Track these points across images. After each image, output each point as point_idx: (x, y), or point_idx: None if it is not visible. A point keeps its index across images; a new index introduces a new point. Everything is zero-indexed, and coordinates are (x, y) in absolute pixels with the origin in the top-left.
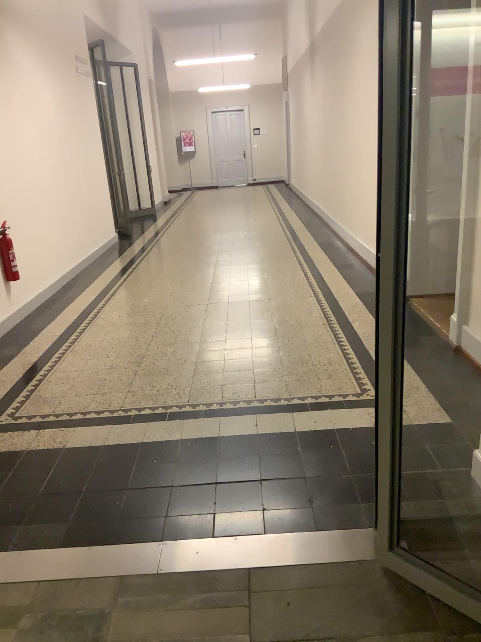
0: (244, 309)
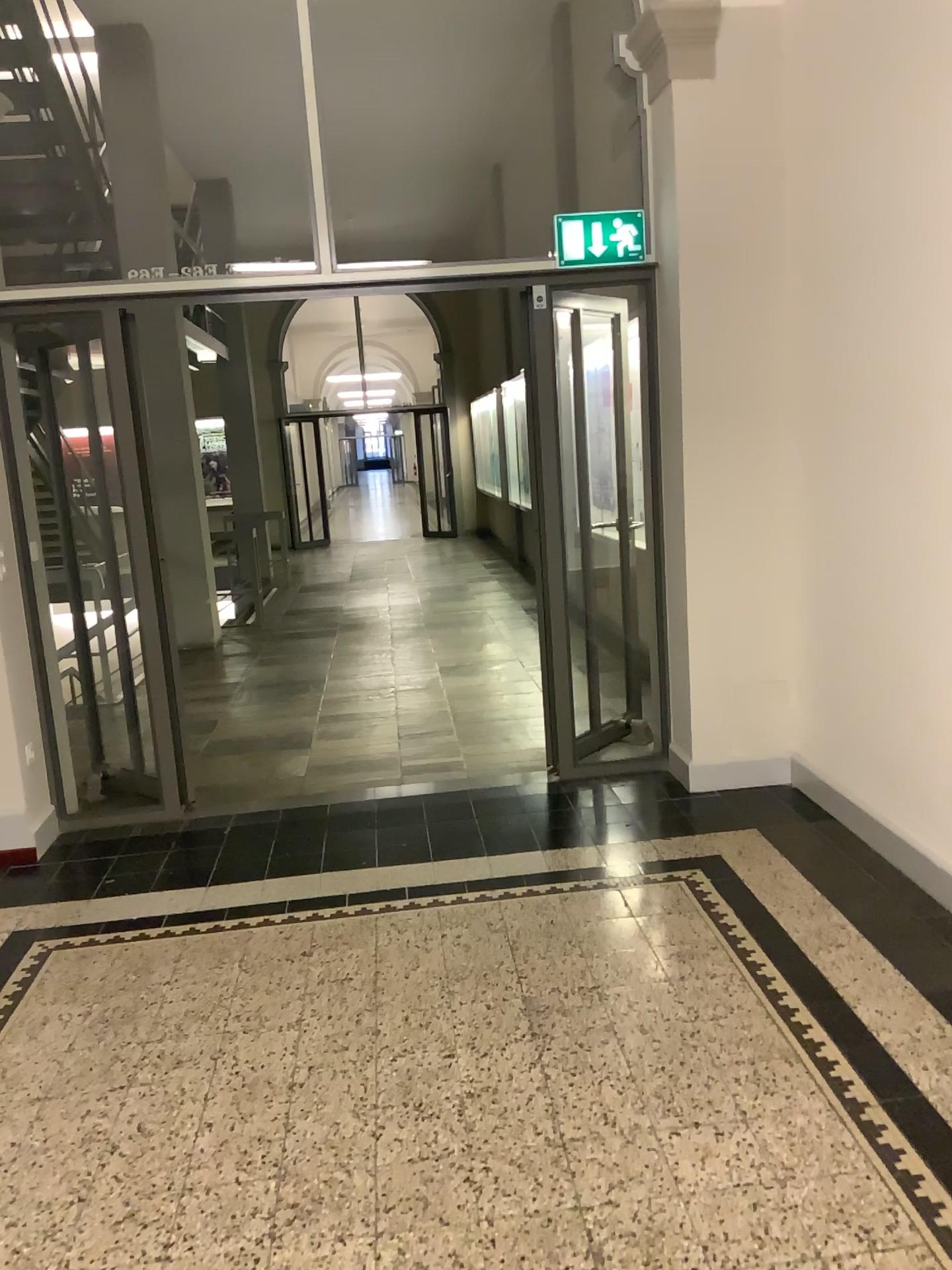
0: None
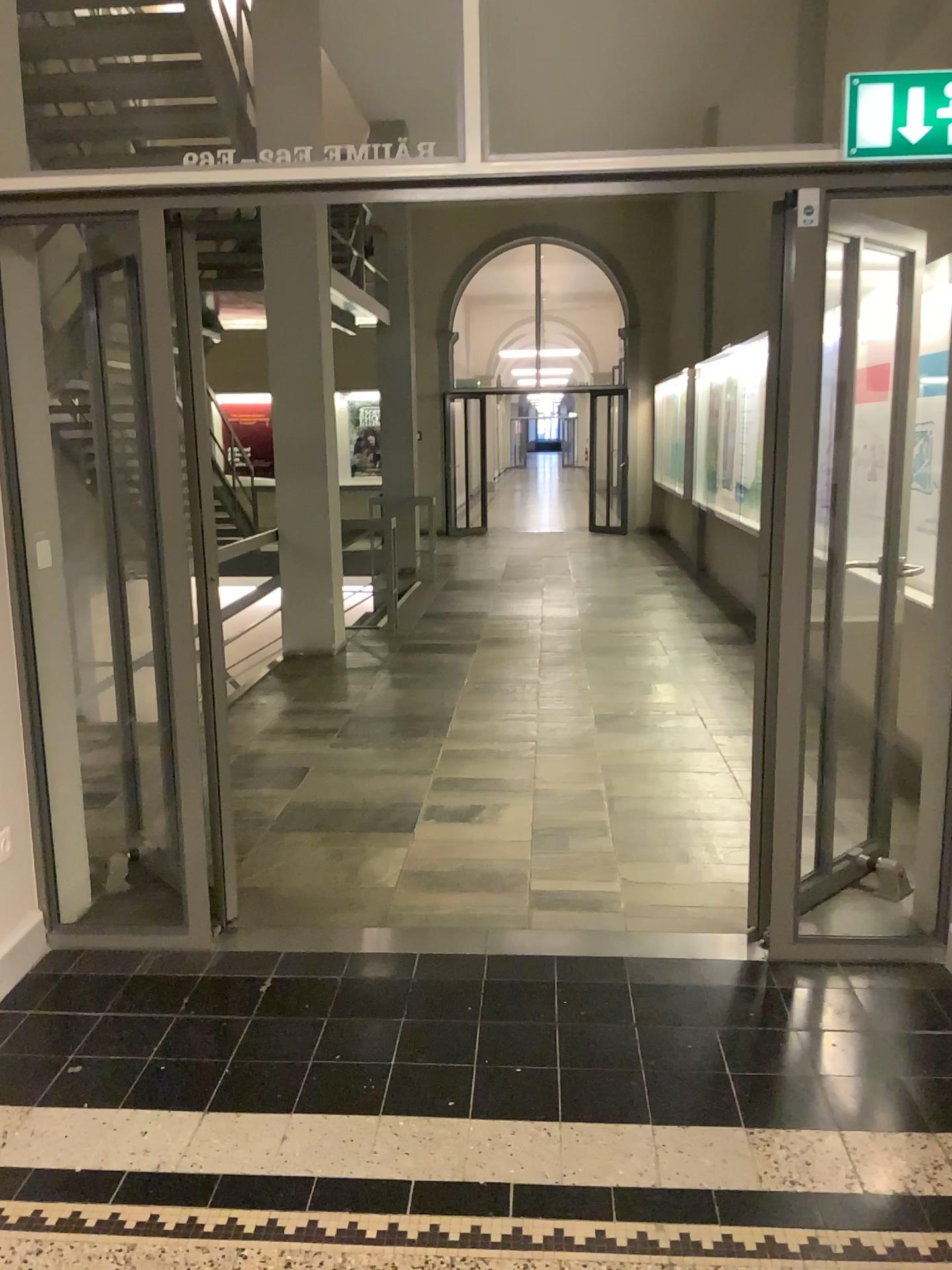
0: None
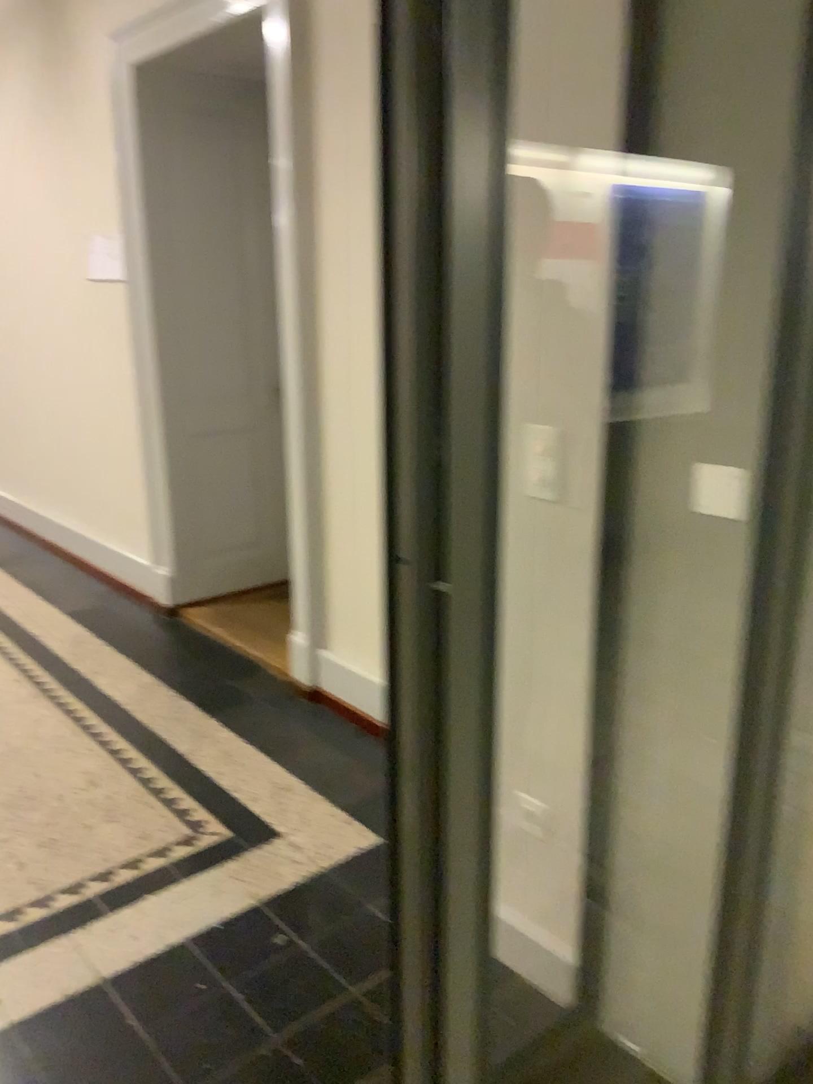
0: None
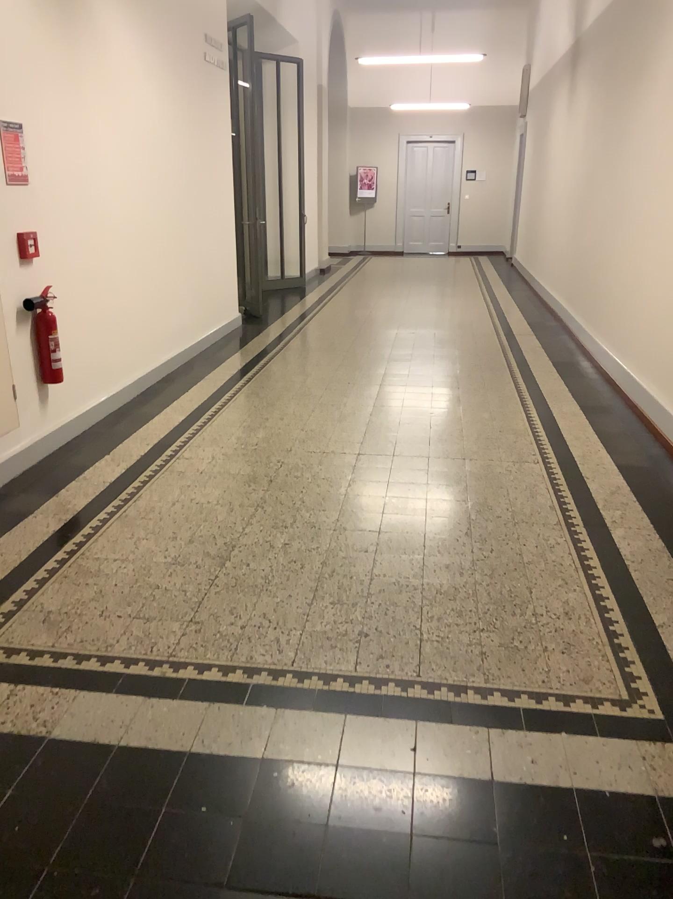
0: (420, 474)
